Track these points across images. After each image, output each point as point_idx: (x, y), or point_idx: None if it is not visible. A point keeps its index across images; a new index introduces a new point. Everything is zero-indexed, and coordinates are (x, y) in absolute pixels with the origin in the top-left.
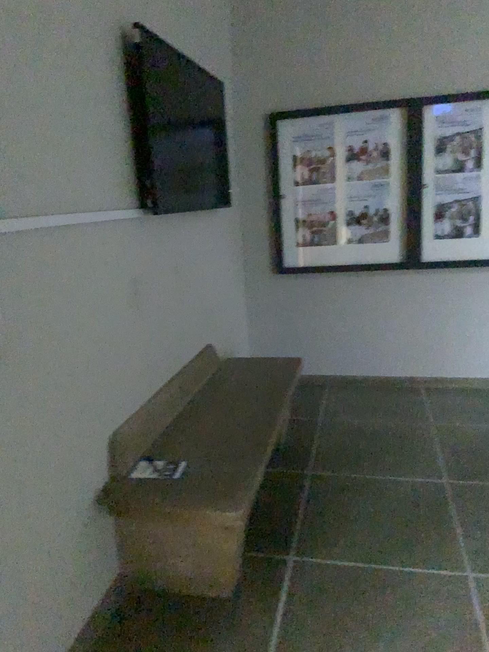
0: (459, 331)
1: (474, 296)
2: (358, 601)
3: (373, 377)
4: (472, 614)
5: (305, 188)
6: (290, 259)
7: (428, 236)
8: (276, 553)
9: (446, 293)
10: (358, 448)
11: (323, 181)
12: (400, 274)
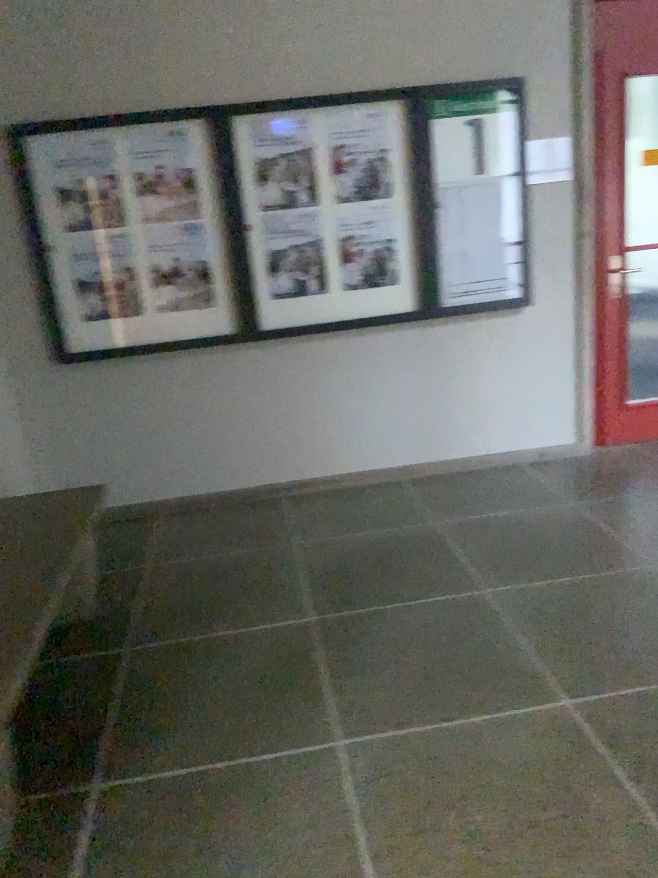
0: (322, 416)
1: (333, 369)
2: (192, 823)
3: (221, 493)
4: (342, 795)
5: (84, 236)
6: (79, 341)
7: (264, 294)
8: (73, 784)
9: (298, 368)
10: (199, 597)
11: (110, 226)
12: (236, 348)
